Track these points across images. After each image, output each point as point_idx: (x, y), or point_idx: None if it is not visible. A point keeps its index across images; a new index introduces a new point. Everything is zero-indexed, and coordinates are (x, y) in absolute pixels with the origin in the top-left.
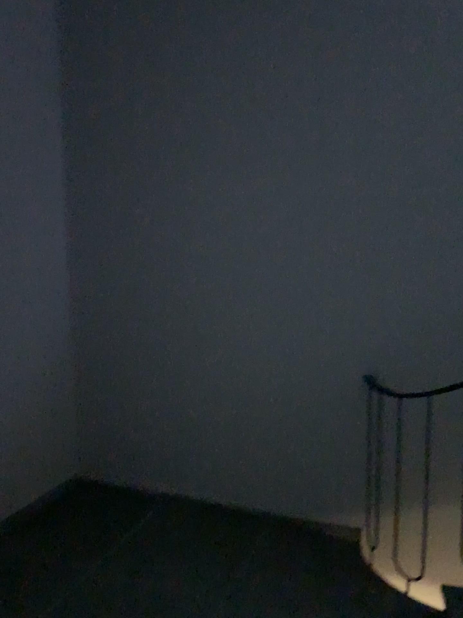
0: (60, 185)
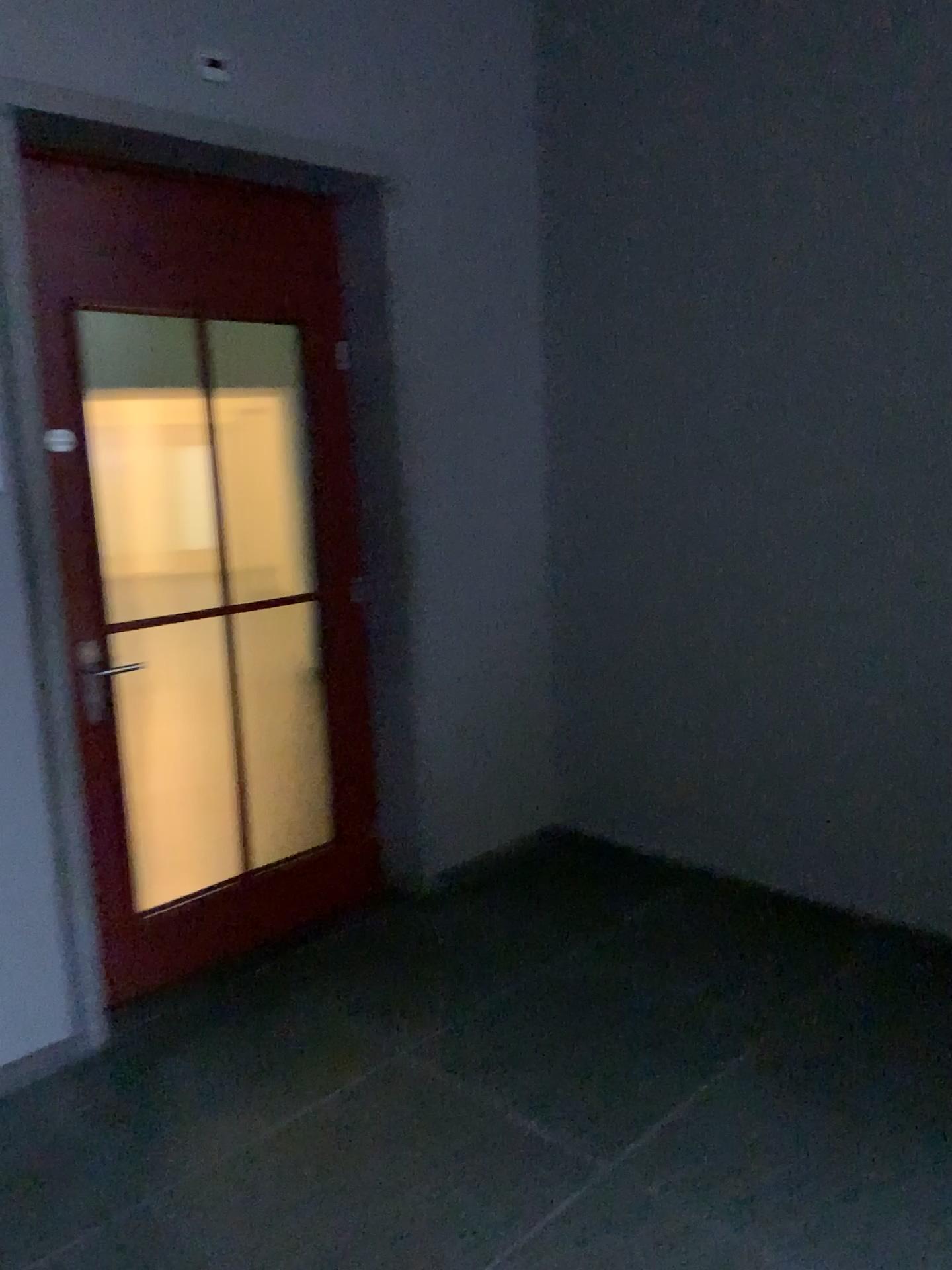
0: (539, 346)
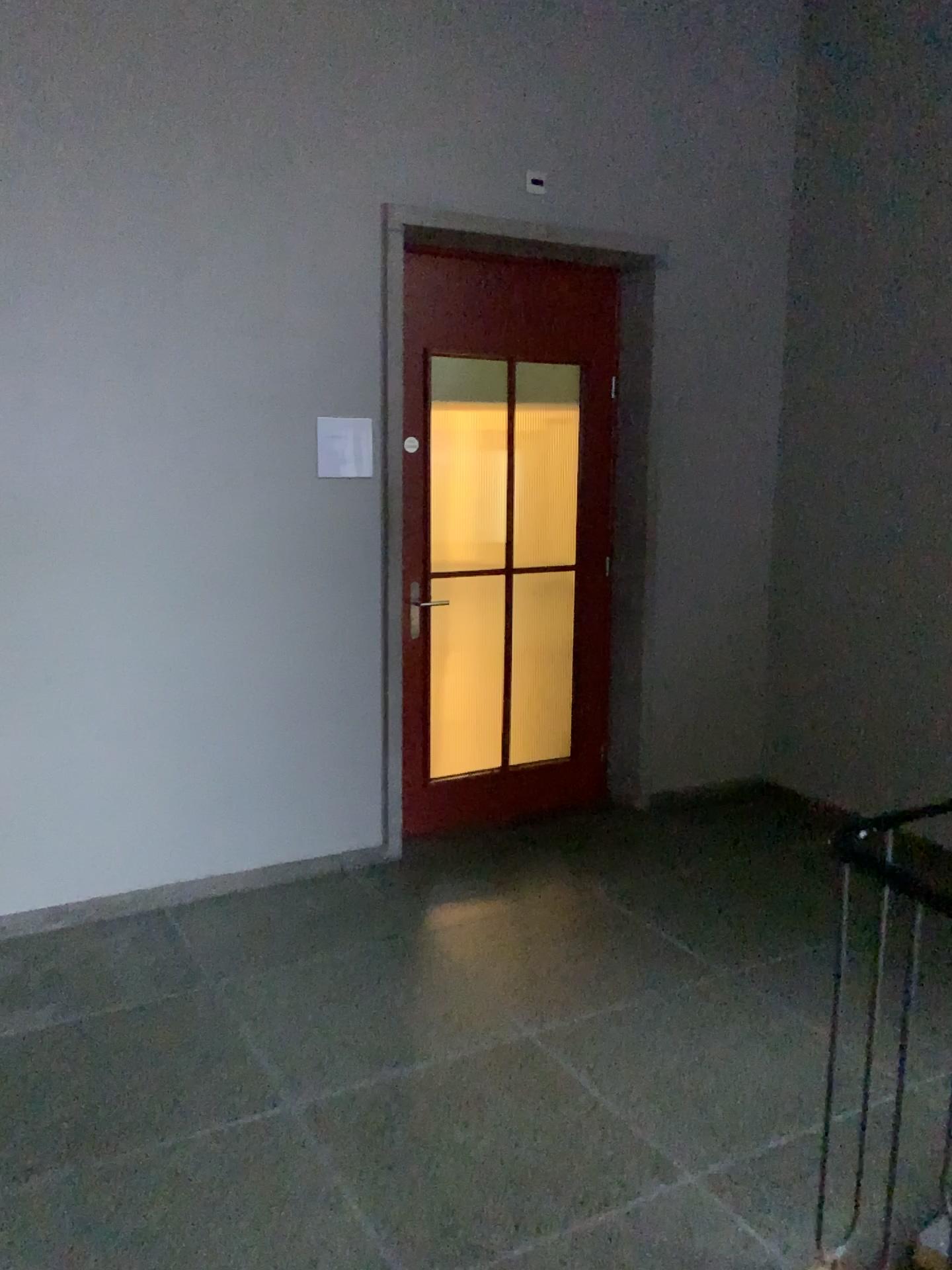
0: (779, 383)
